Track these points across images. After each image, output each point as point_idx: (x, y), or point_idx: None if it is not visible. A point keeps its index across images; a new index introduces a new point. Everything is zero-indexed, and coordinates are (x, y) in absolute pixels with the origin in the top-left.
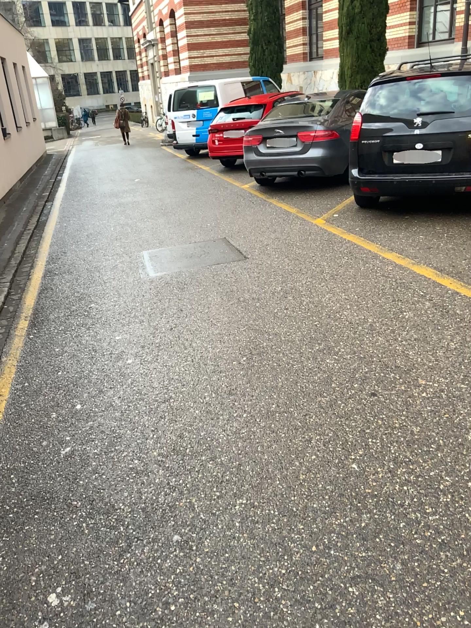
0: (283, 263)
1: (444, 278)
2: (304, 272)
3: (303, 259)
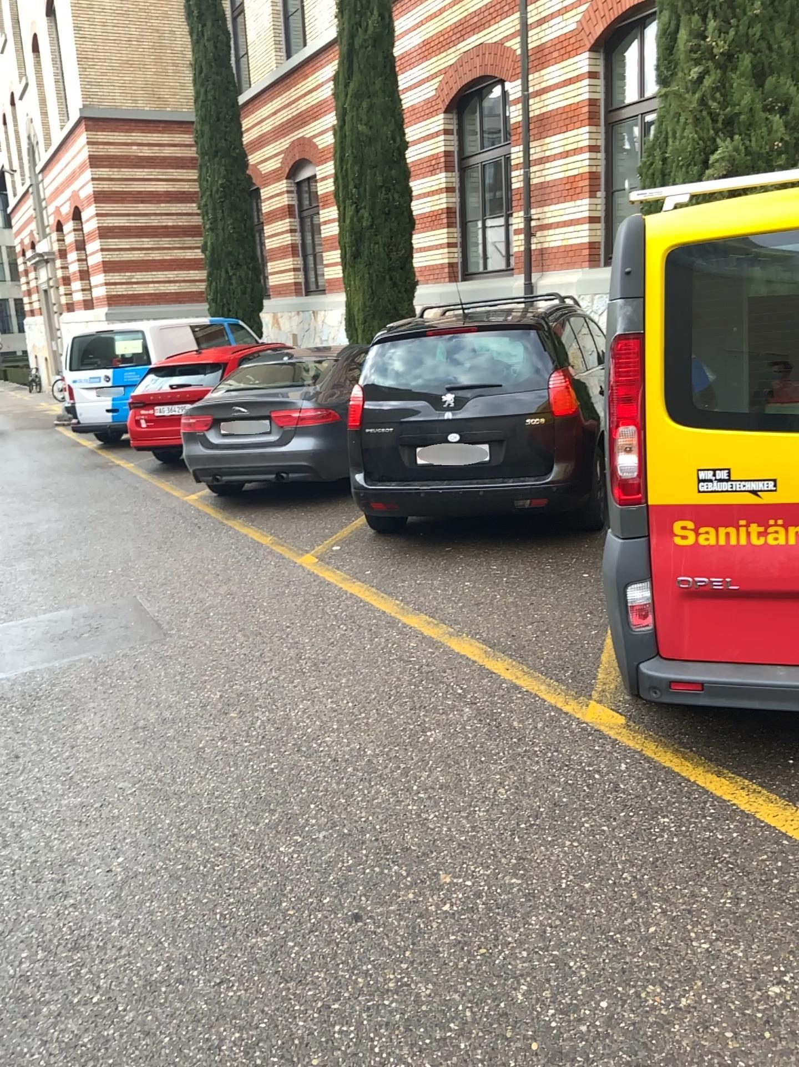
0: (233, 644)
1: (502, 658)
2: (269, 658)
3: (270, 633)
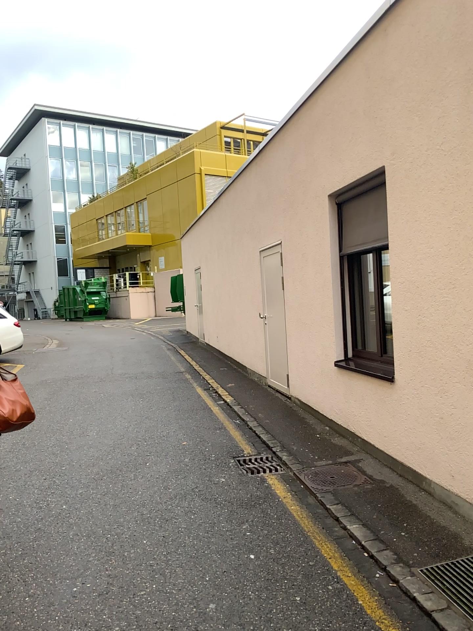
0: None
1: None
2: None
3: None
